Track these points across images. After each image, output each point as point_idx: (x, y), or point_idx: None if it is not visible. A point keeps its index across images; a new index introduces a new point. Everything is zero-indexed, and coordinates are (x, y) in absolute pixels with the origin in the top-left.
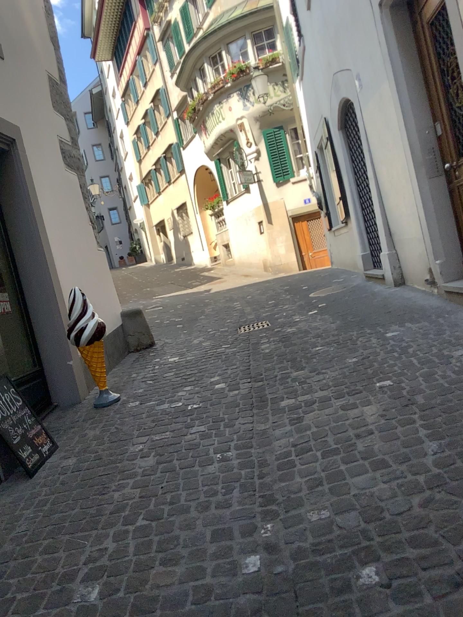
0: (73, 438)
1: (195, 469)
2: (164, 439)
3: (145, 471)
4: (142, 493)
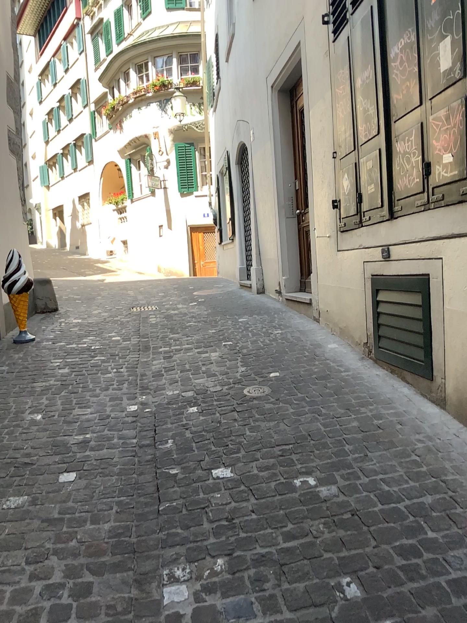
0: (2, 358)
1: (98, 375)
2: (75, 361)
3: (63, 375)
4: (62, 383)
